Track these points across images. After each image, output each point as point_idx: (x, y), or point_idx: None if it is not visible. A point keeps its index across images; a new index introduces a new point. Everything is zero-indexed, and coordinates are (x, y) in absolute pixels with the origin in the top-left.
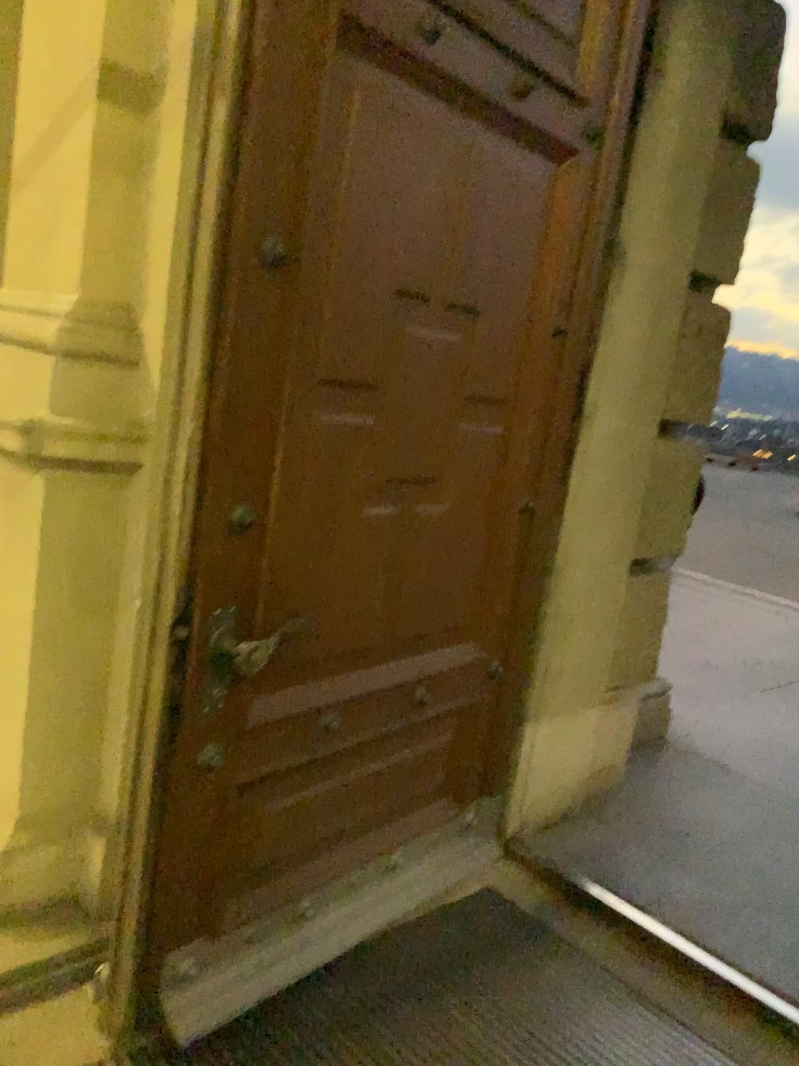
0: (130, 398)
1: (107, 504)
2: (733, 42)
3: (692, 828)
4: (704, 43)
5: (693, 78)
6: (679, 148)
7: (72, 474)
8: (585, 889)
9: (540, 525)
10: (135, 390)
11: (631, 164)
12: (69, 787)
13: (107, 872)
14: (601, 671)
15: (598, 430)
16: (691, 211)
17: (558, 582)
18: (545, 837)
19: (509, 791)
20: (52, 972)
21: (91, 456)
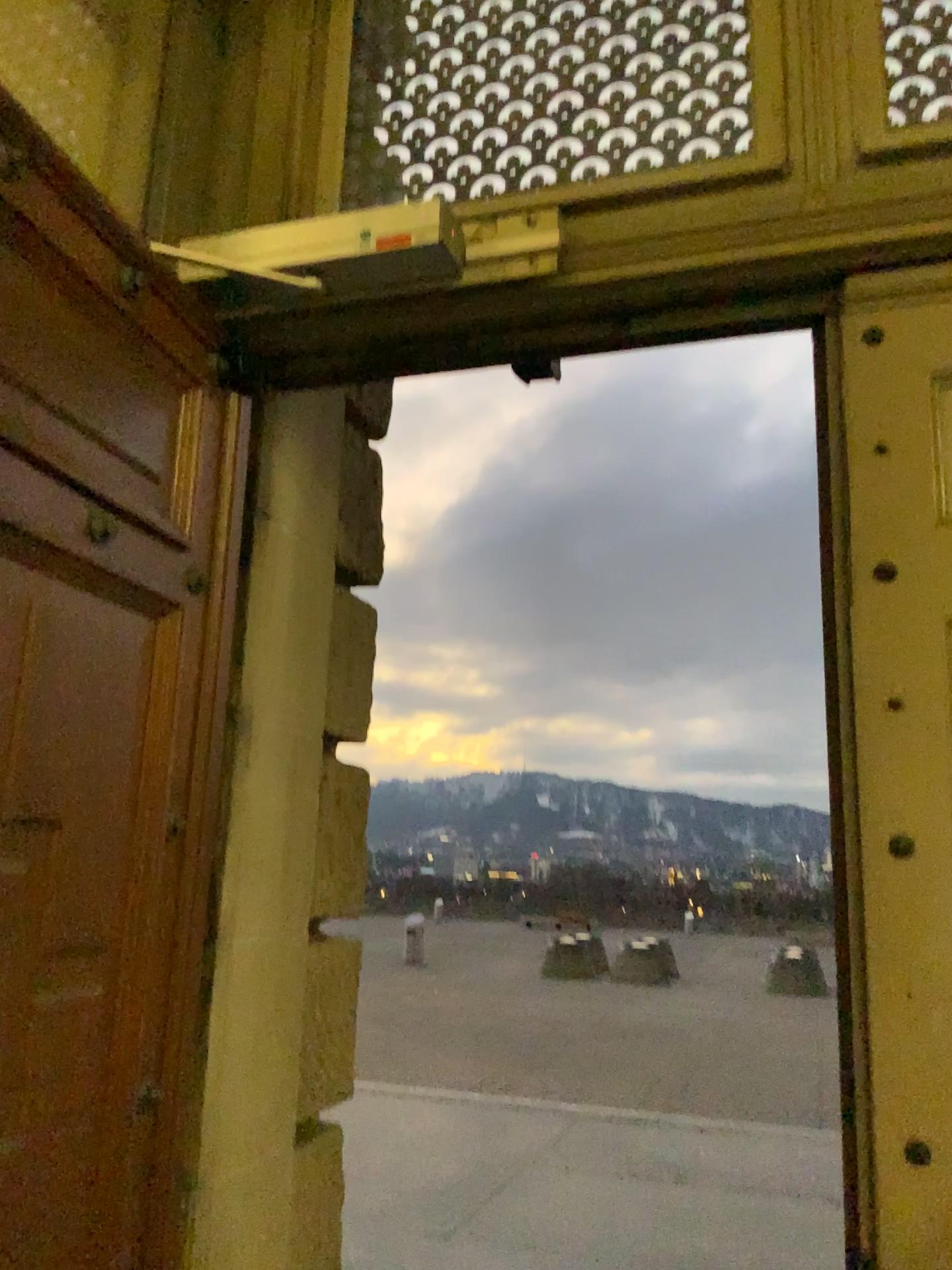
0: None
1: None
2: (336, 482)
3: None
4: (308, 481)
5: (302, 518)
6: (296, 593)
7: None
8: None
9: (175, 1118)
10: None
11: (246, 612)
12: None
13: None
14: None
15: (240, 955)
16: (315, 661)
17: (205, 1200)
18: None
19: None
20: None
21: None
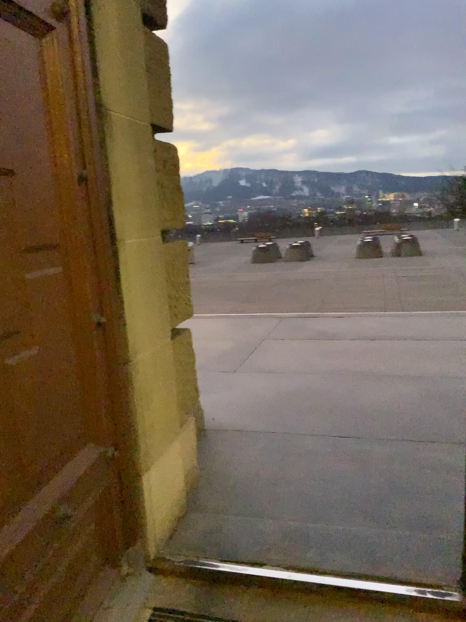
0: None
1: None
2: None
3: (252, 481)
4: None
5: None
6: (121, 30)
7: None
8: (220, 568)
9: (112, 331)
10: None
11: (94, 40)
12: None
13: None
14: (172, 411)
15: (128, 248)
16: (139, 77)
17: (133, 366)
18: (175, 540)
19: (145, 527)
20: None
21: None
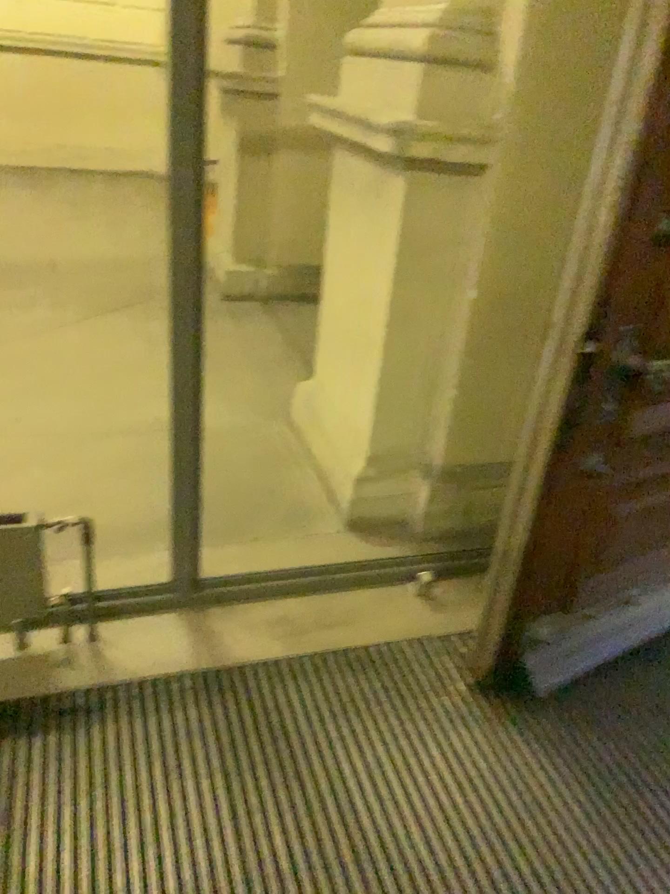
0: (483, 102)
1: (454, 204)
2: None
3: None
4: None
5: None
6: None
7: (428, 175)
8: None
9: None
10: (488, 95)
11: None
12: (406, 440)
13: (429, 509)
14: None
15: None
16: None
17: None
18: None
19: None
20: (387, 571)
21: (445, 158)
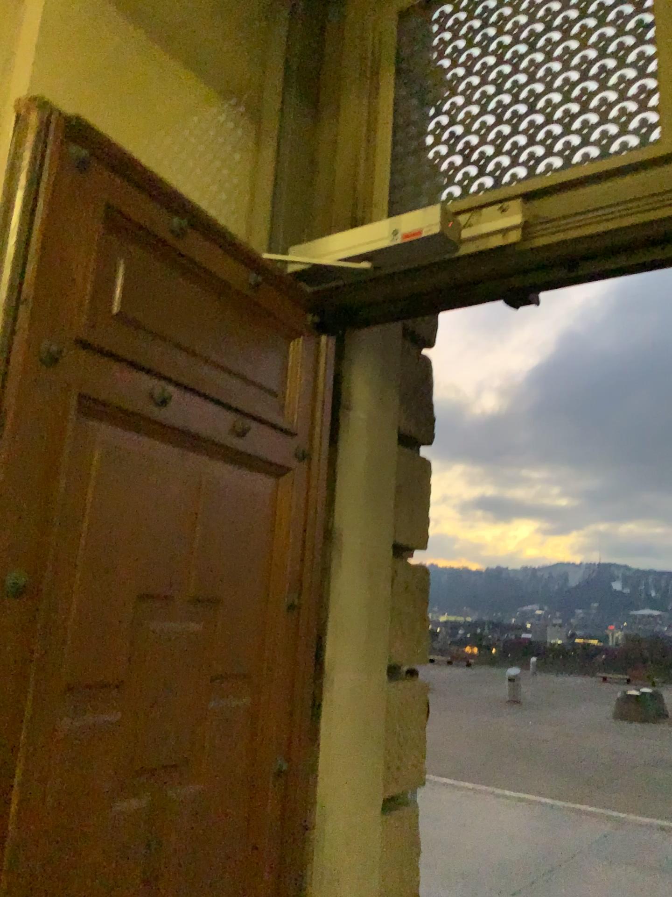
0: None
1: None
2: (397, 381)
3: None
4: (376, 383)
5: (373, 407)
6: (370, 456)
7: None
8: None
9: (298, 784)
10: None
11: (336, 470)
12: None
13: None
14: None
15: (338, 686)
16: (386, 499)
17: (320, 838)
18: None
19: None
20: None
21: None
